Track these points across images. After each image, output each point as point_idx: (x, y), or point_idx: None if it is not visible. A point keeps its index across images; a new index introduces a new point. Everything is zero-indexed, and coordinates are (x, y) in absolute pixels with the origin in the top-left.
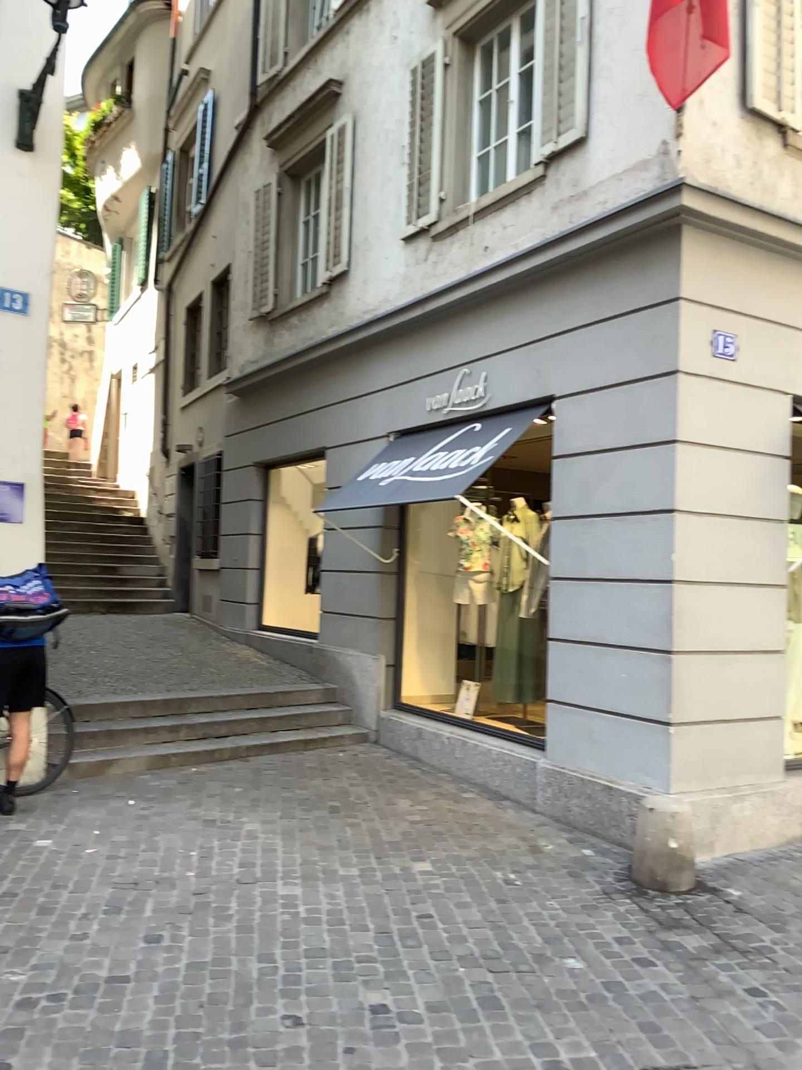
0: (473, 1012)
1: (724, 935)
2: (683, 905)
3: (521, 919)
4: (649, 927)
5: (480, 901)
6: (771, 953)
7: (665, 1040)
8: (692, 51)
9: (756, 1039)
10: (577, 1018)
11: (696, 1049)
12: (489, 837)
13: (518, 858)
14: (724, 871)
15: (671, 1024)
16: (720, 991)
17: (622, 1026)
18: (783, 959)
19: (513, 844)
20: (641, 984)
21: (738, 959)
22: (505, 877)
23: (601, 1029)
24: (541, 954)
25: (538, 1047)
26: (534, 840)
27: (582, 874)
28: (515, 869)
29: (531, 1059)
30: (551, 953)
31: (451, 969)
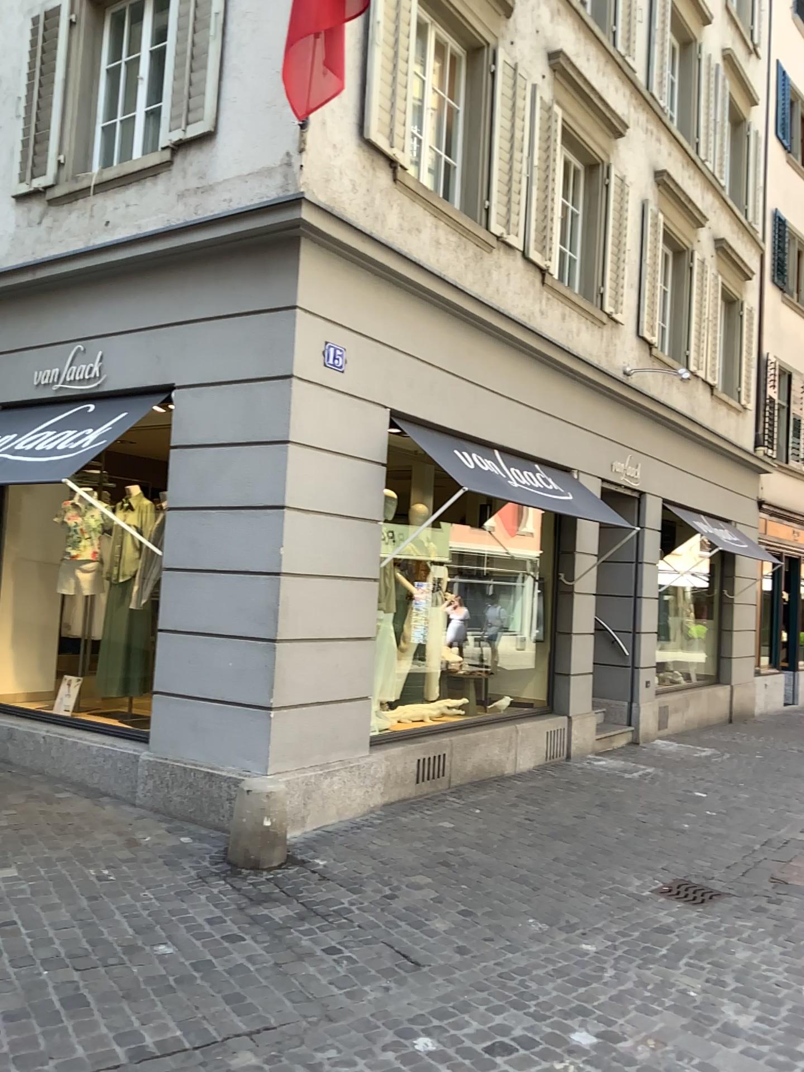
0: (55, 1014)
1: (310, 903)
2: (275, 880)
3: (114, 914)
4: (241, 905)
5: (71, 901)
6: (349, 913)
7: (248, 1007)
8: (315, 76)
9: (330, 991)
10: (165, 1001)
11: (276, 1011)
12: (85, 834)
13: (115, 854)
14: (315, 844)
15: (254, 992)
16: (302, 954)
17: (209, 1001)
18: (359, 916)
19: (111, 840)
20: (230, 959)
21: (320, 922)
22: (99, 874)
23: (188, 1008)
24: (132, 946)
25: (123, 1037)
26: (134, 833)
27: (180, 862)
28: (112, 865)
29: (115, 1049)
30: (143, 943)
31: (33, 975)
